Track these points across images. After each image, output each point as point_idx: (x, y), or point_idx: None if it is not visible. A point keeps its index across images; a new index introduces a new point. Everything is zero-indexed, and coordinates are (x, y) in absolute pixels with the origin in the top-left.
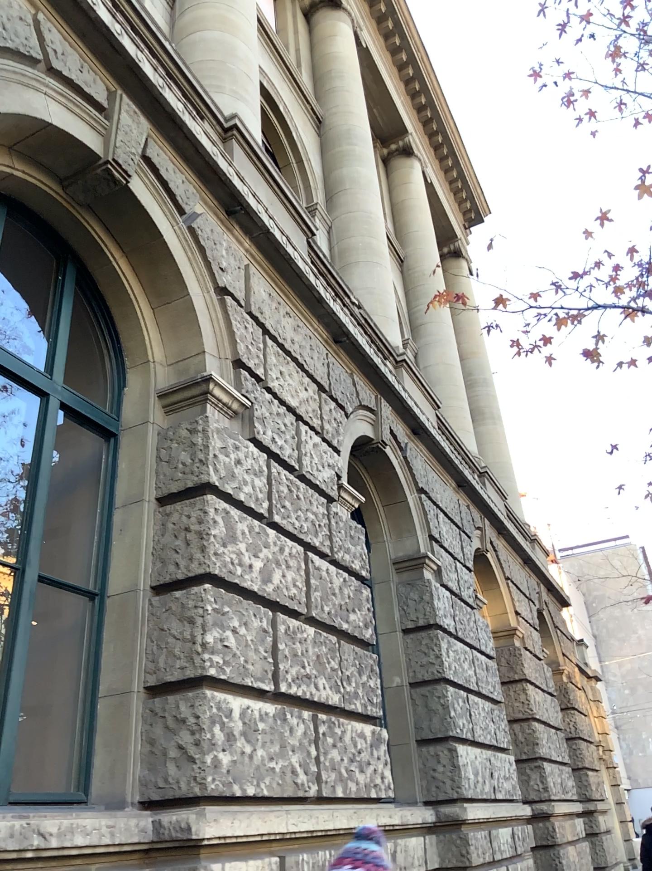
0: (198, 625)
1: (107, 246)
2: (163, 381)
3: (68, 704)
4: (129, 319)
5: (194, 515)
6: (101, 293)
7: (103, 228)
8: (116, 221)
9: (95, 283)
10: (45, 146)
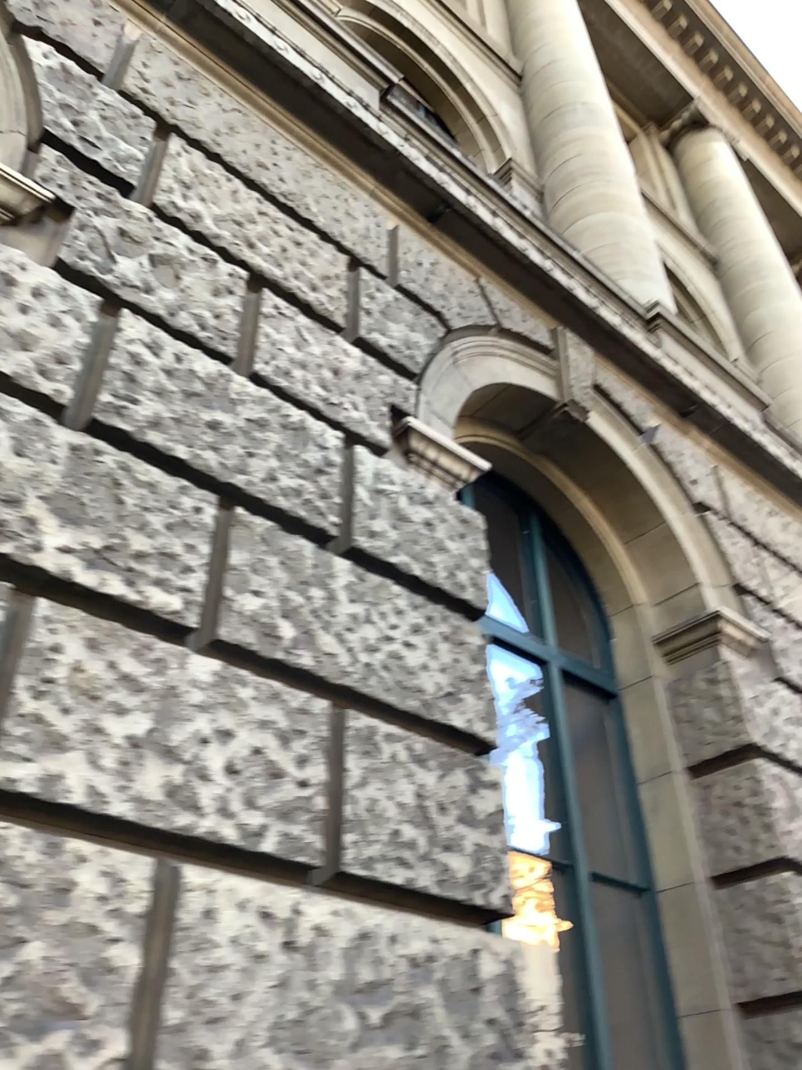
0: (789, 925)
1: (570, 487)
2: (659, 626)
3: (632, 1026)
4: (603, 561)
5: (743, 784)
6: (566, 539)
7: (563, 470)
8: (575, 460)
9: (558, 528)
10: (503, 404)
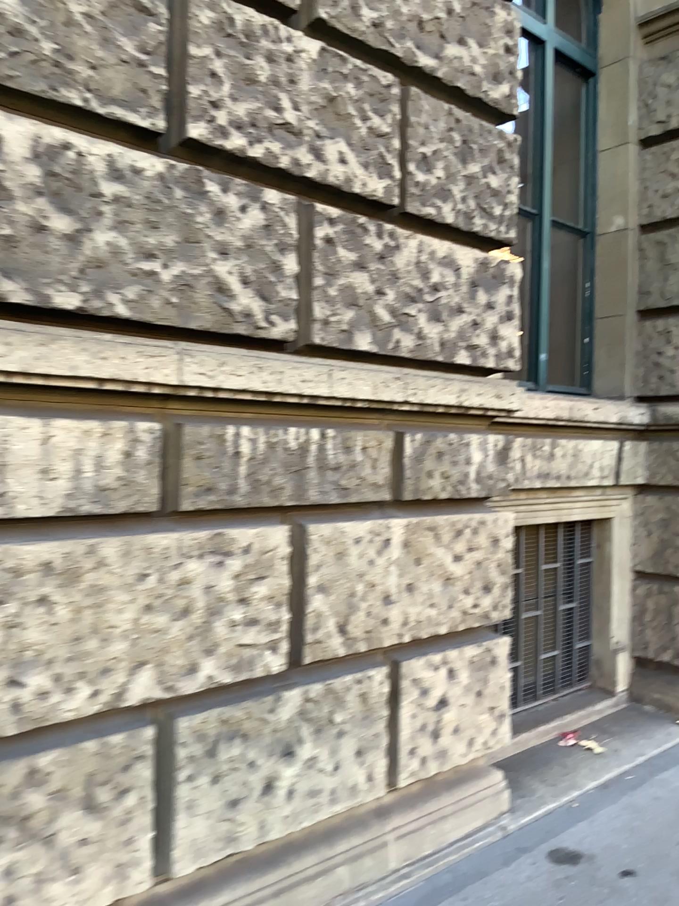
0: None
1: None
2: None
3: None
4: None
5: None
6: None
7: None
8: None
9: None
10: None
